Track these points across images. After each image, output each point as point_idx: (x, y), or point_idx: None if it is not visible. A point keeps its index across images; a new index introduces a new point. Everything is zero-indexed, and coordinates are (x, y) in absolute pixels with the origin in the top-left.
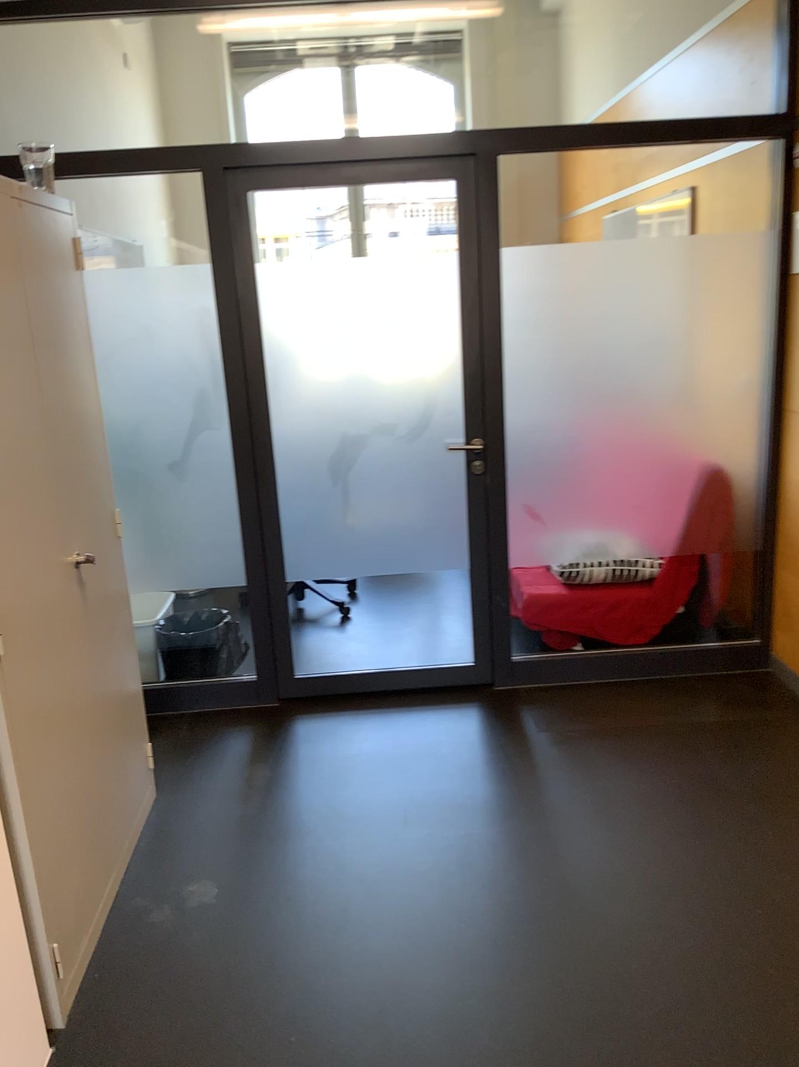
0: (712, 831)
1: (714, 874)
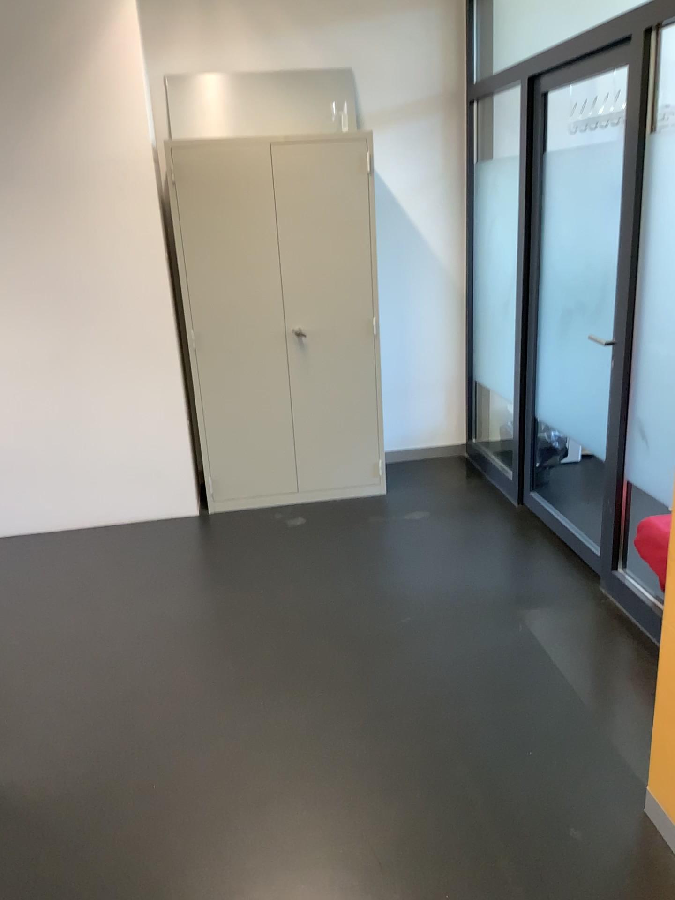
0: (359, 692)
1: (301, 689)
